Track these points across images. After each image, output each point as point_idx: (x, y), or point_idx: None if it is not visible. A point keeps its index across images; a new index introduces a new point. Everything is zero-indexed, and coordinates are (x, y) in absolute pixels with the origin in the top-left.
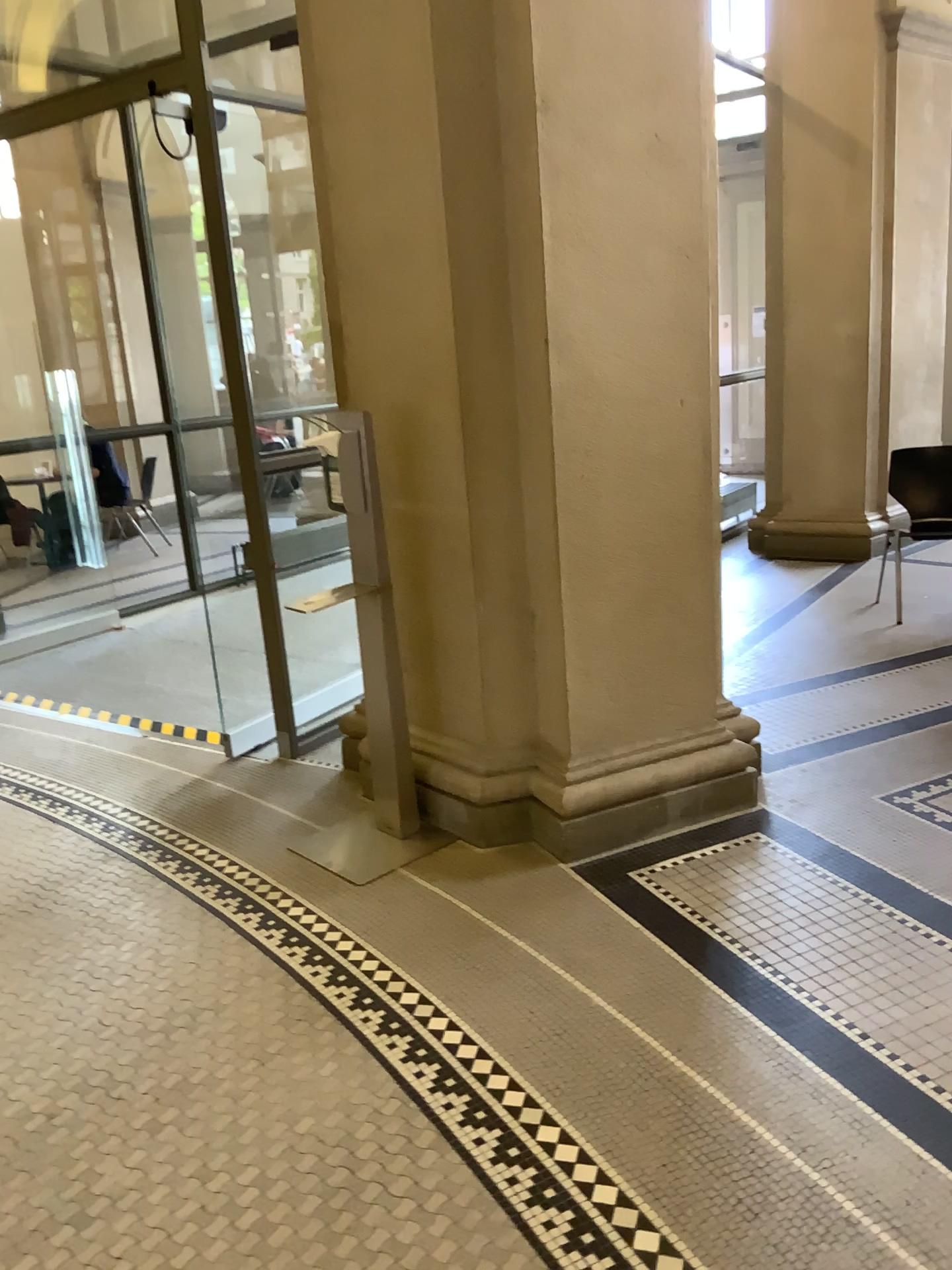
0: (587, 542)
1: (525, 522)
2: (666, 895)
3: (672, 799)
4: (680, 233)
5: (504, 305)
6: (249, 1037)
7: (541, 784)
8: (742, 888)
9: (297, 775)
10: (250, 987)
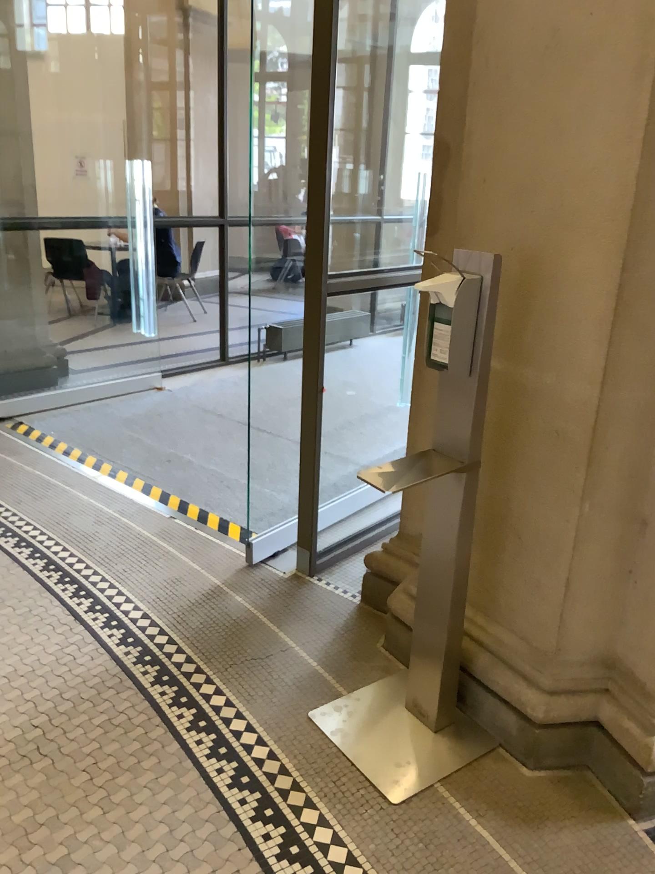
0: None
1: None
2: None
3: None
4: None
5: None
6: None
7: (612, 711)
8: None
9: (317, 595)
10: None
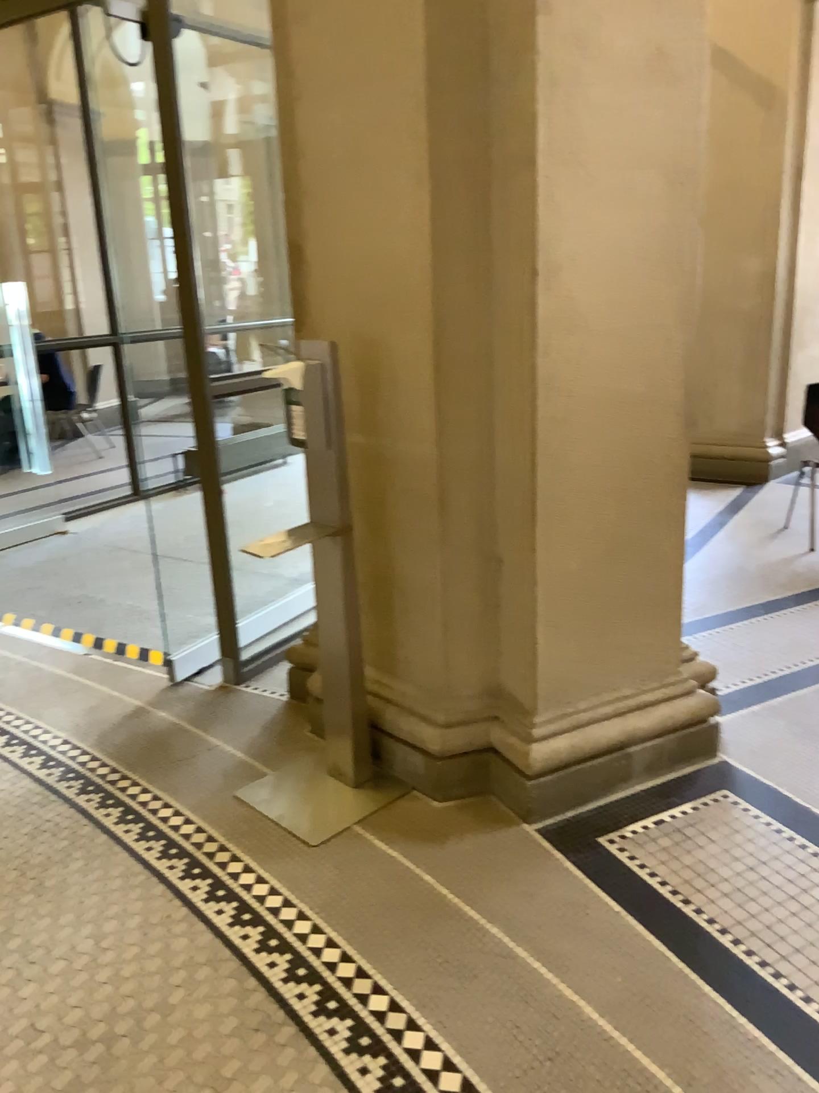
0: (565, 489)
1: (498, 464)
2: (640, 866)
3: (635, 751)
4: (676, 160)
5: (486, 231)
6: (199, 1051)
7: (503, 736)
8: (719, 859)
9: (240, 702)
10: (199, 979)
